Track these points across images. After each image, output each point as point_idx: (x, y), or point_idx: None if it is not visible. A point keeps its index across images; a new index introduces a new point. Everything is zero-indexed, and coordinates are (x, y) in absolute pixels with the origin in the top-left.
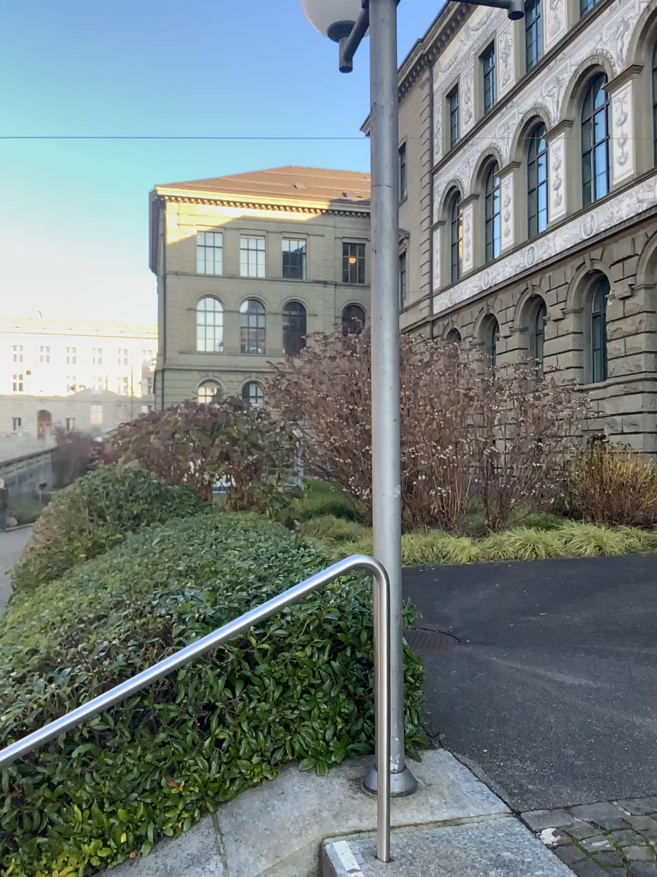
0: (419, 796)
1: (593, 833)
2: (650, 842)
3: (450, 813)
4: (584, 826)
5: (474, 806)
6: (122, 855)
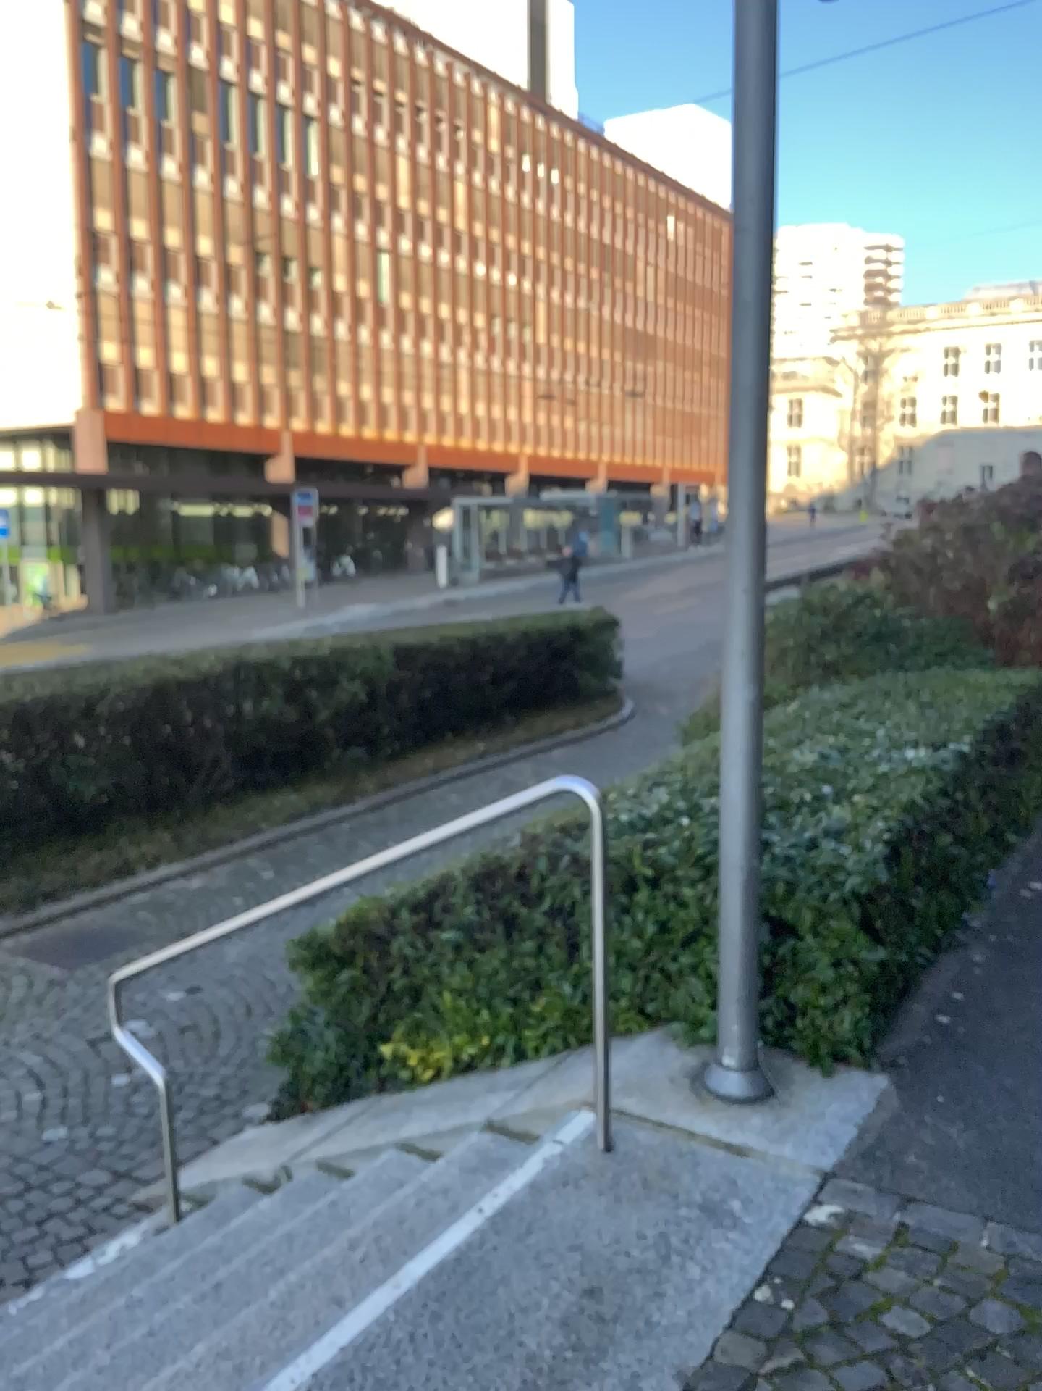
0: (754, 1115)
1: (886, 1243)
2: (940, 1288)
3: (755, 1144)
4: (889, 1231)
5: (795, 1151)
6: (494, 1063)
